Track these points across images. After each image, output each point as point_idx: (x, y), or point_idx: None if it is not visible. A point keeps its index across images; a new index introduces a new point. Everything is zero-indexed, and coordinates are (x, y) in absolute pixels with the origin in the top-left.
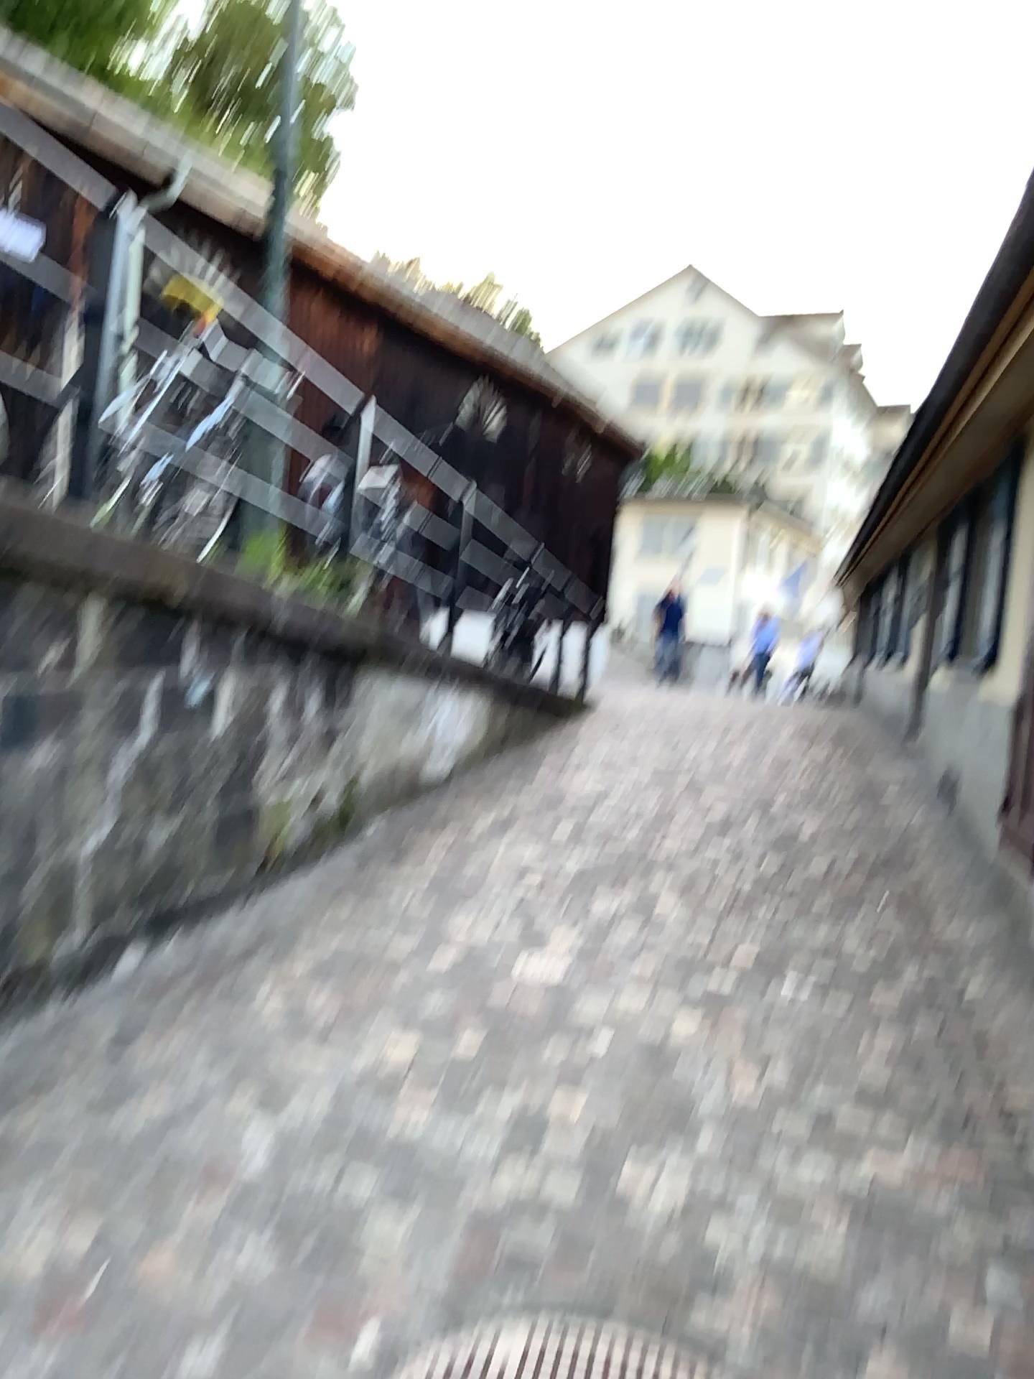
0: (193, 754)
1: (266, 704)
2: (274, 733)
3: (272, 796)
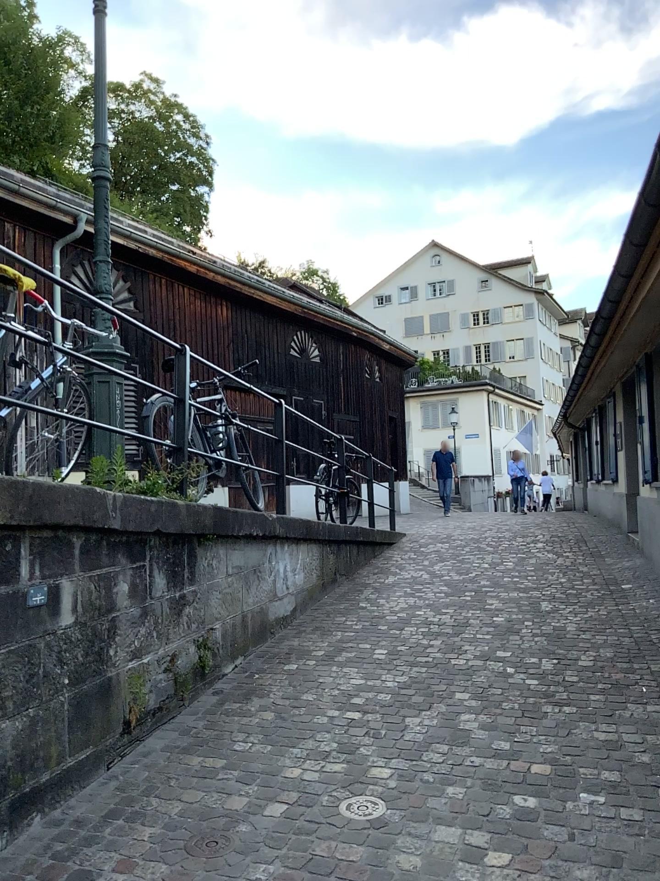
0: (37, 650)
1: (111, 591)
2: (121, 614)
3: (124, 667)
